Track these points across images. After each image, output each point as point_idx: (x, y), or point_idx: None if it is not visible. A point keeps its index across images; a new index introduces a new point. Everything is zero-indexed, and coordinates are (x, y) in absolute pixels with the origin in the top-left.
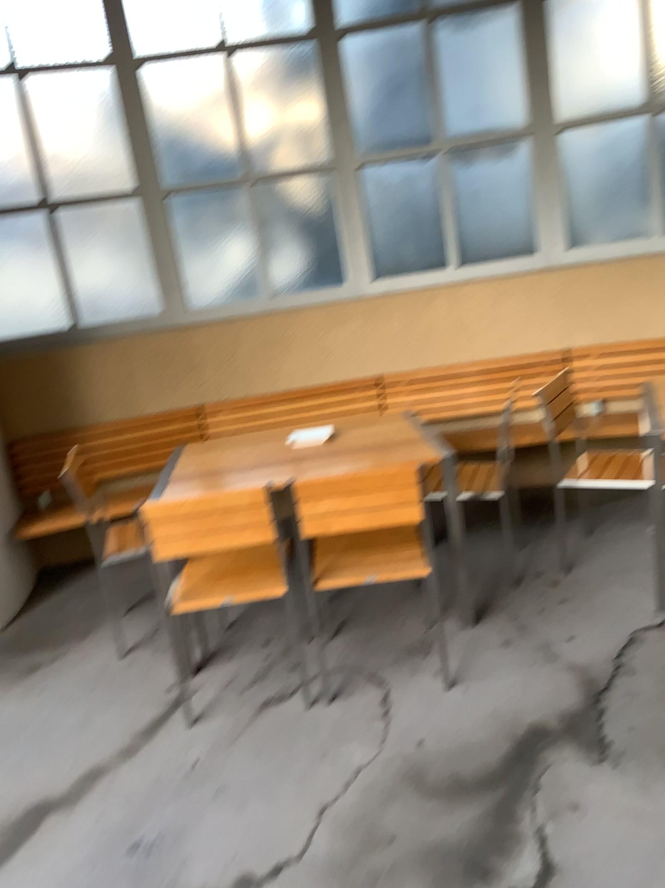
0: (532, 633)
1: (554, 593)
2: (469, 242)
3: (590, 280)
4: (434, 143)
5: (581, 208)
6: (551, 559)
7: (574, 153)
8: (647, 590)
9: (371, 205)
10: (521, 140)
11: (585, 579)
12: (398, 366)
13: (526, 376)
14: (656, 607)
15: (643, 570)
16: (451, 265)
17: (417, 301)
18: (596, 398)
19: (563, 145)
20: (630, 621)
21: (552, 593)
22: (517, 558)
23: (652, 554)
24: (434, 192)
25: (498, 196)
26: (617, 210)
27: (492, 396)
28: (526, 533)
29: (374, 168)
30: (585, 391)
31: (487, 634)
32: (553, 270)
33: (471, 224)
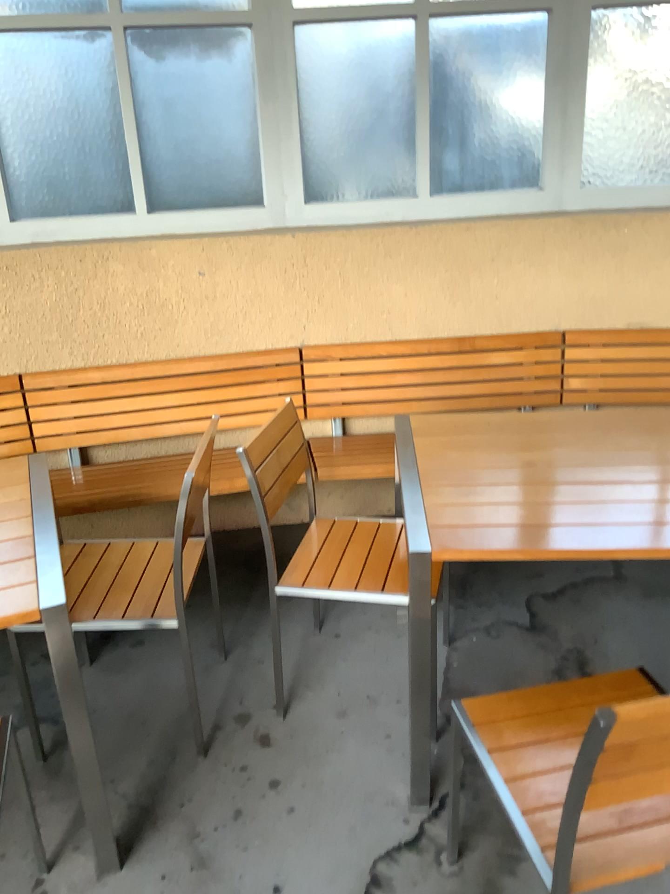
0: (213, 879)
1: (260, 768)
2: (165, 180)
3: (334, 252)
4: (105, 13)
5: (324, 146)
6: (263, 684)
7: (316, 63)
8: (396, 753)
9: (3, 100)
10: (240, 31)
11: (309, 730)
12: (53, 362)
13: (244, 383)
14: (408, 797)
15: (391, 704)
16: (138, 211)
17: (82, 264)
18: (337, 417)
19: (300, 47)
20: (369, 836)
21: (256, 767)
22: (214, 680)
23: (403, 669)
24: (108, 94)
25: (206, 114)
26: (372, 156)
27: (196, 411)
28: (234, 625)
29: (6, 39)
30: (323, 407)
31: (136, 887)
32: (284, 233)
33: (166, 151)
